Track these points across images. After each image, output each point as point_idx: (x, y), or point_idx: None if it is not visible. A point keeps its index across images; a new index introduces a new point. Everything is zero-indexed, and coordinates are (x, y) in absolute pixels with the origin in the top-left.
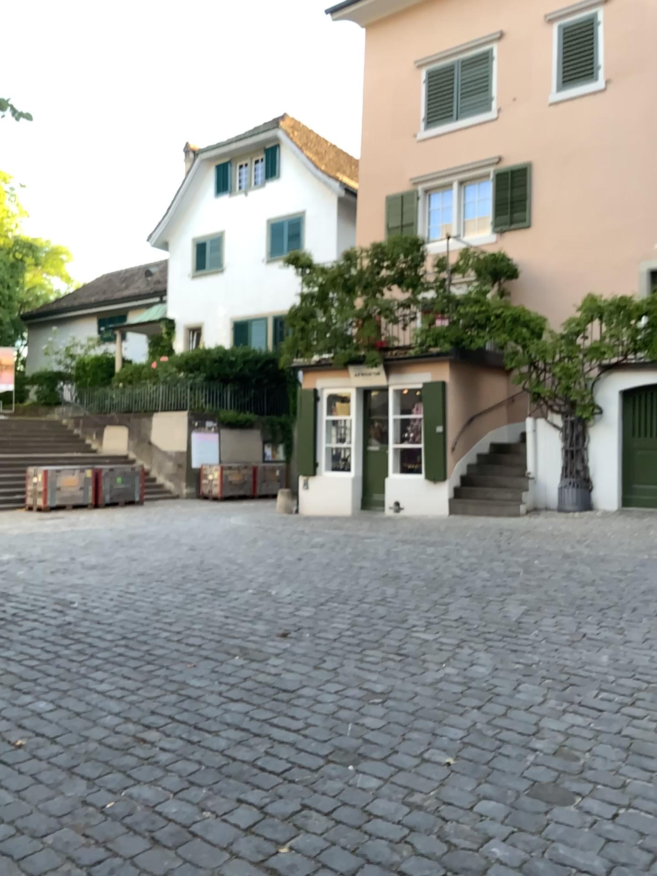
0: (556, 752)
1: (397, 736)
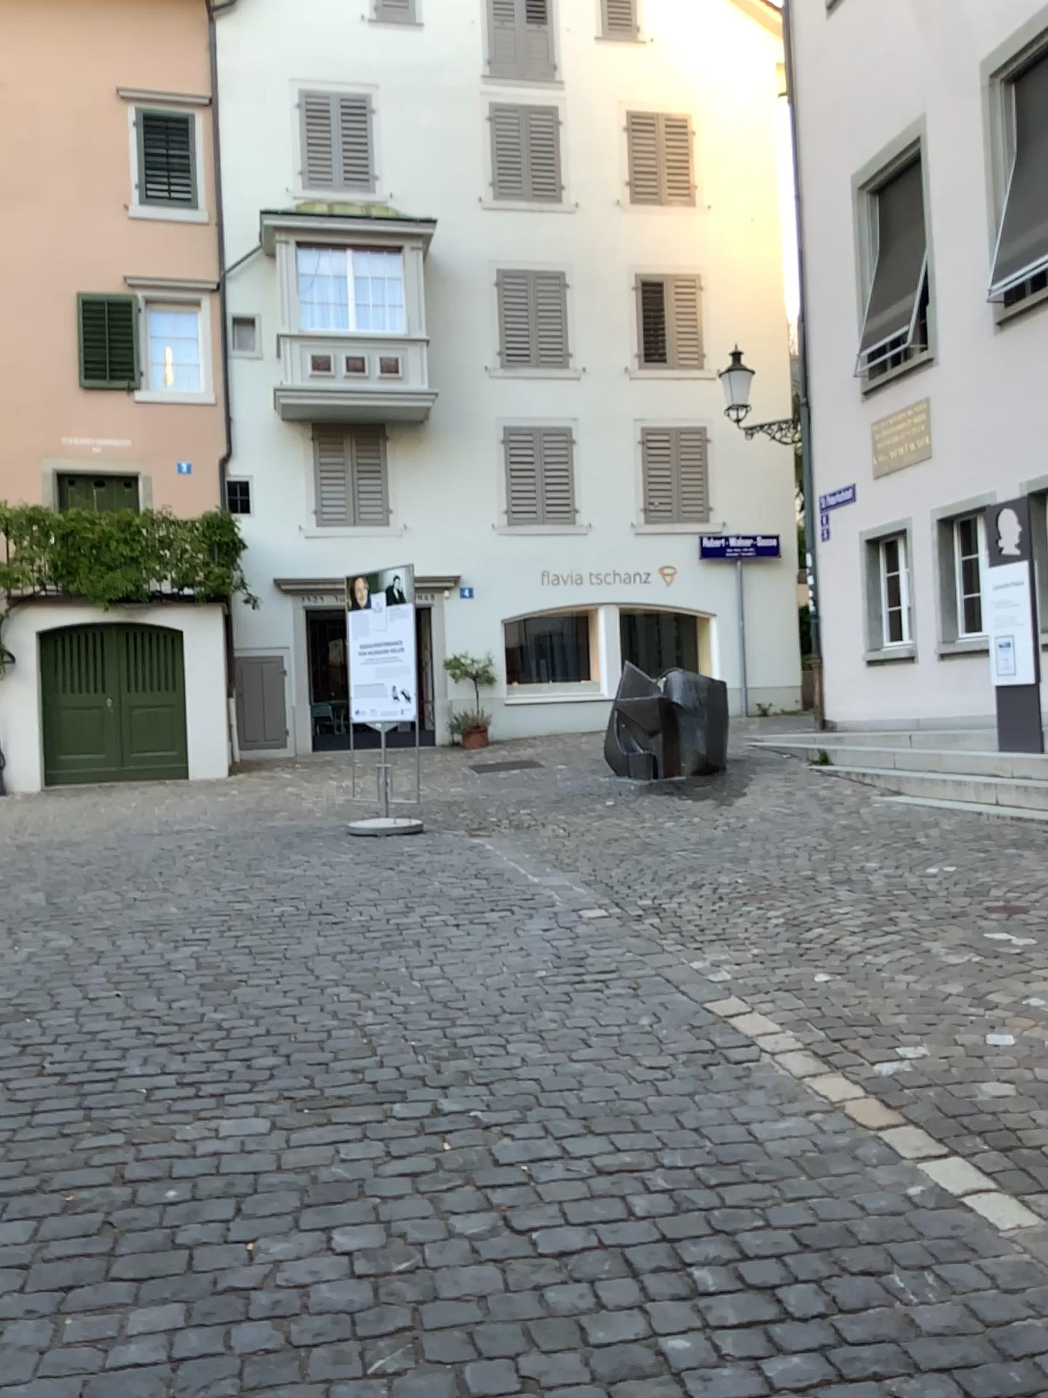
0: (195, 971)
1: (43, 996)
